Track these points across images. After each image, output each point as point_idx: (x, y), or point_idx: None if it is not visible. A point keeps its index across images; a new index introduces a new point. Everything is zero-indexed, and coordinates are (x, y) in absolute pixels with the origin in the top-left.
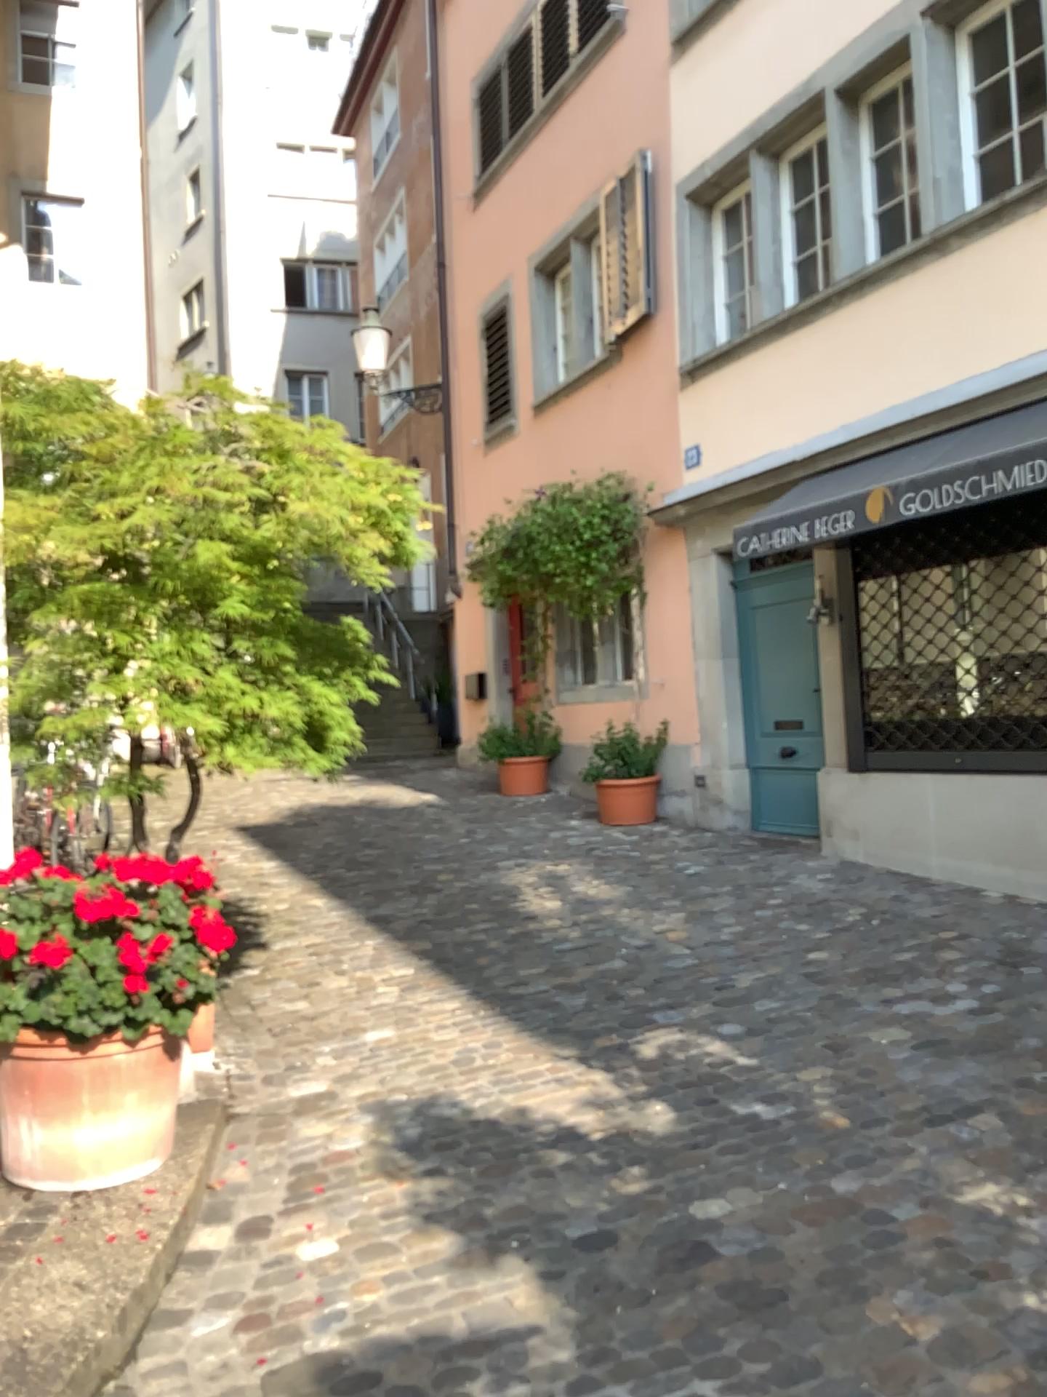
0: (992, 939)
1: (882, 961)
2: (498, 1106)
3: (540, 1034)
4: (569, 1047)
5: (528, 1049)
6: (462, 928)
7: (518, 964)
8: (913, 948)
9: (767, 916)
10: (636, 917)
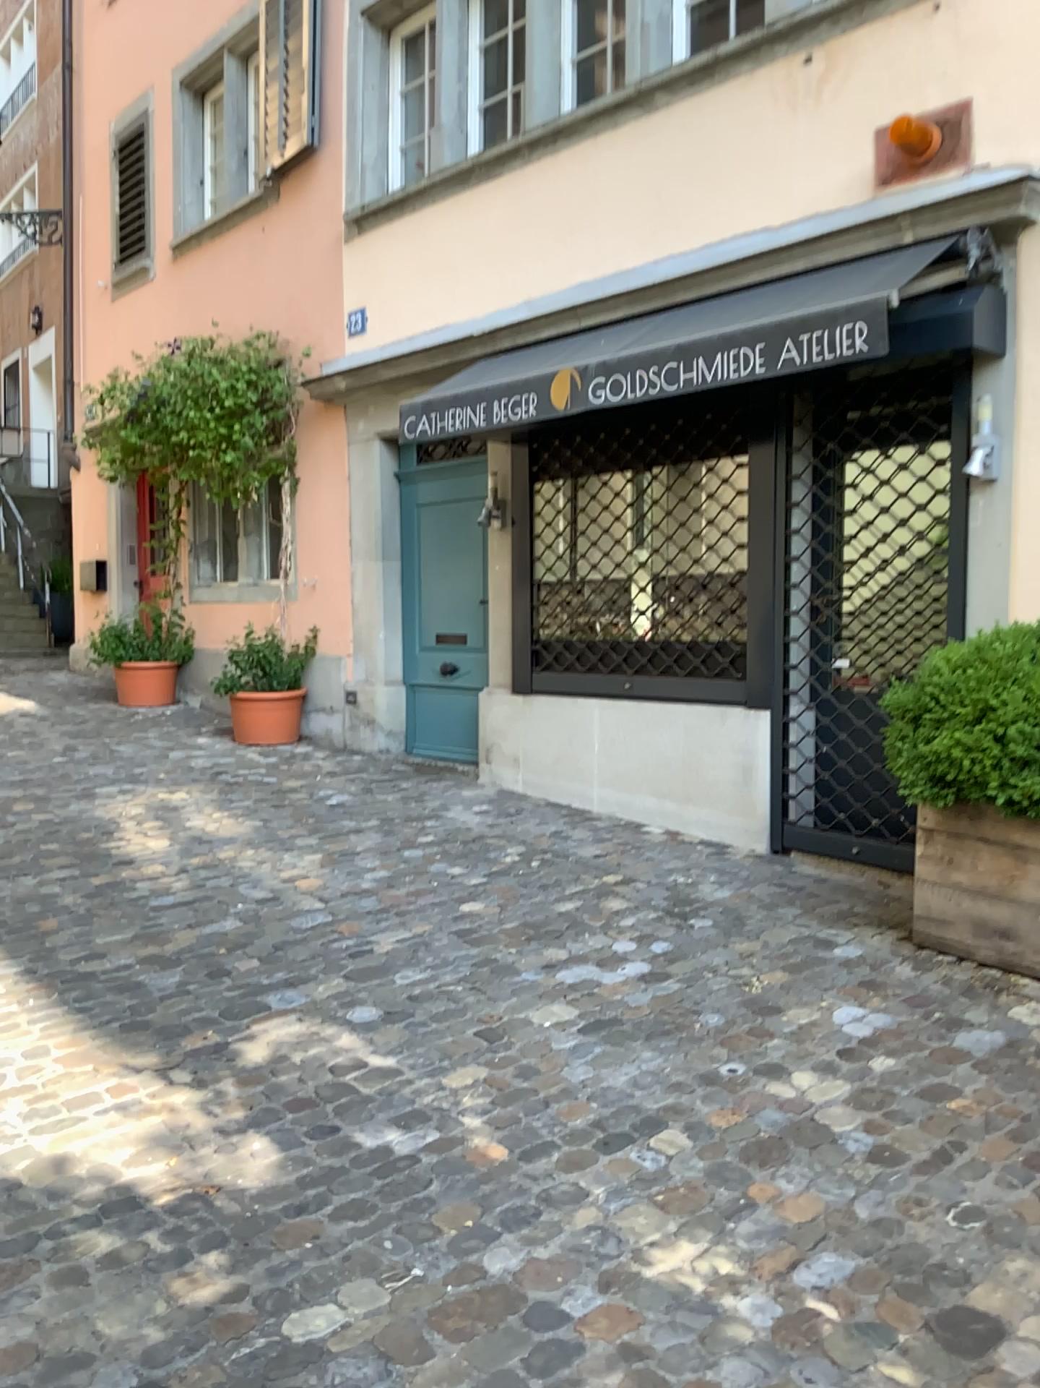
0: (659, 885)
1: (544, 915)
2: (27, 1155)
3: (110, 1031)
4: (148, 1049)
5: (89, 1057)
6: (31, 875)
7: (98, 924)
8: (575, 897)
9: (414, 856)
10: (259, 859)
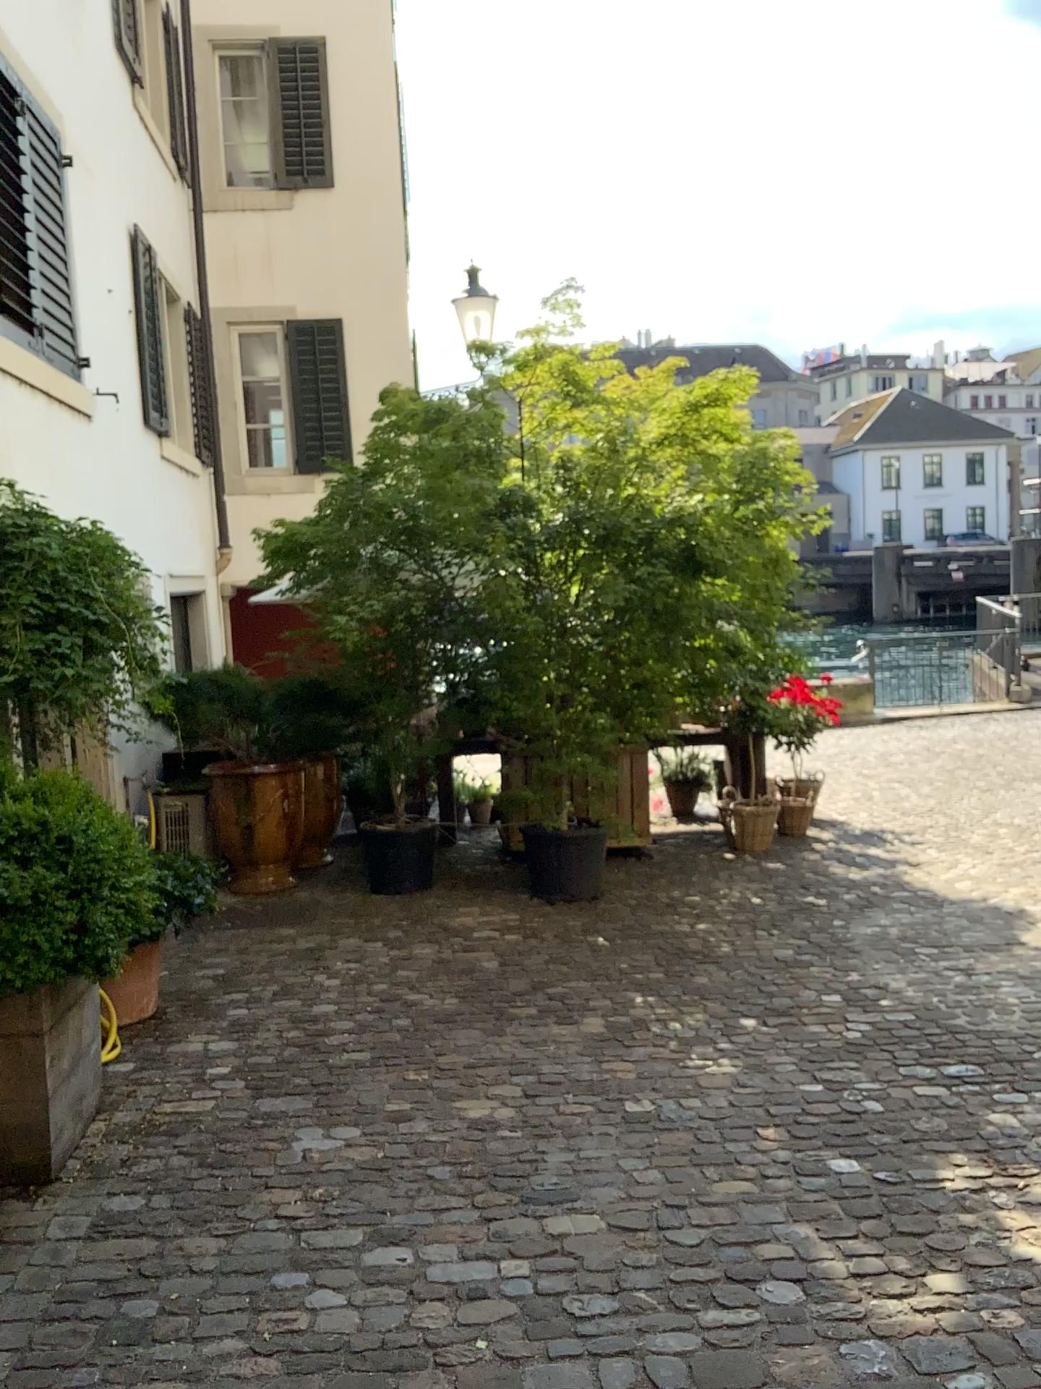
0: None
1: None
2: None
3: None
4: None
5: None
6: None
7: None
8: None
9: None
10: None
